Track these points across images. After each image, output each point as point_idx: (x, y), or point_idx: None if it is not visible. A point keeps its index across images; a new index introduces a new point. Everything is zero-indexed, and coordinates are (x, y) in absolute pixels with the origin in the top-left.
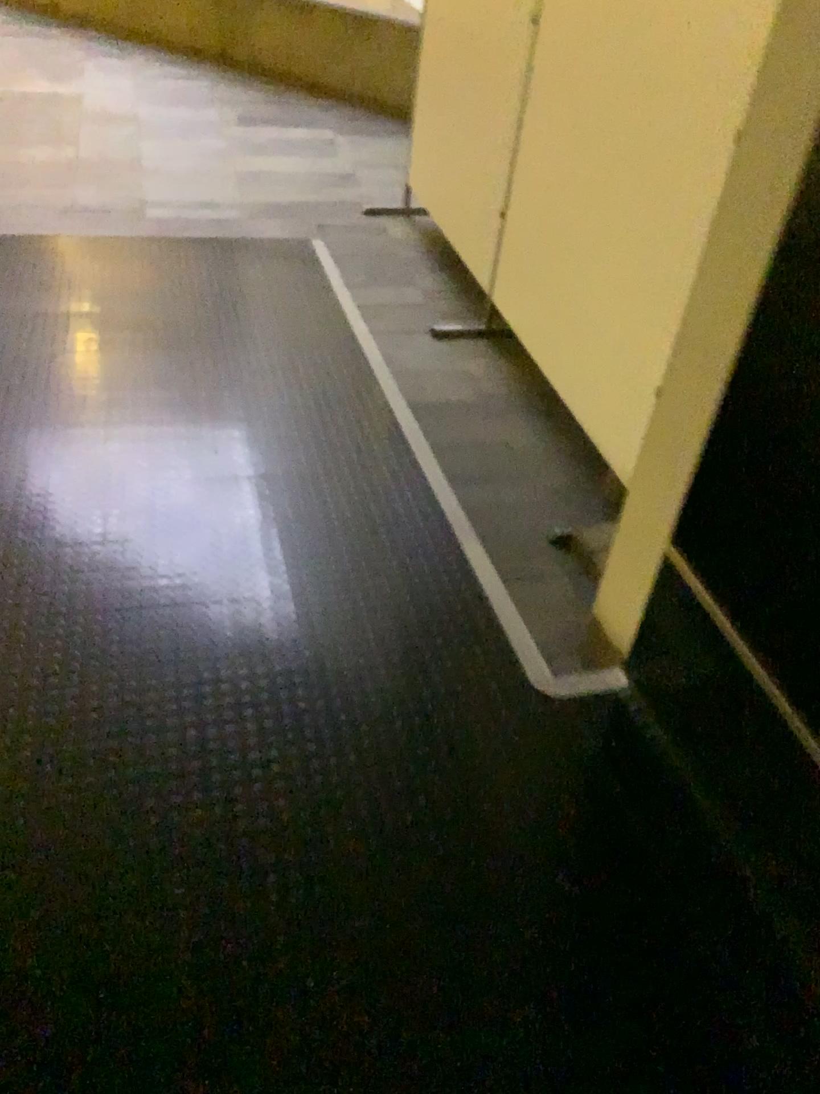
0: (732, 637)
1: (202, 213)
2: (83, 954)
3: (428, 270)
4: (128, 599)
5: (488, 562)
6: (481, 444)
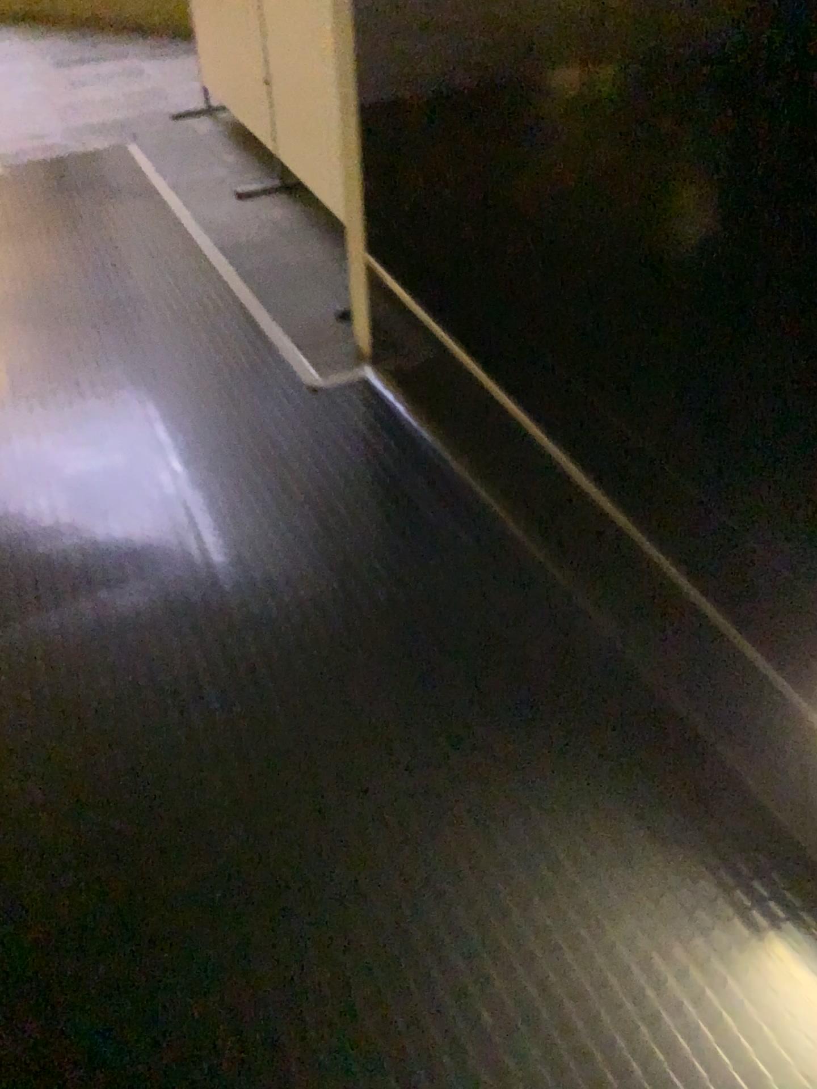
0: (397, 292)
1: (28, 142)
2: (1, 548)
3: (230, 153)
4: (3, 388)
5: (282, 334)
6: (278, 266)
